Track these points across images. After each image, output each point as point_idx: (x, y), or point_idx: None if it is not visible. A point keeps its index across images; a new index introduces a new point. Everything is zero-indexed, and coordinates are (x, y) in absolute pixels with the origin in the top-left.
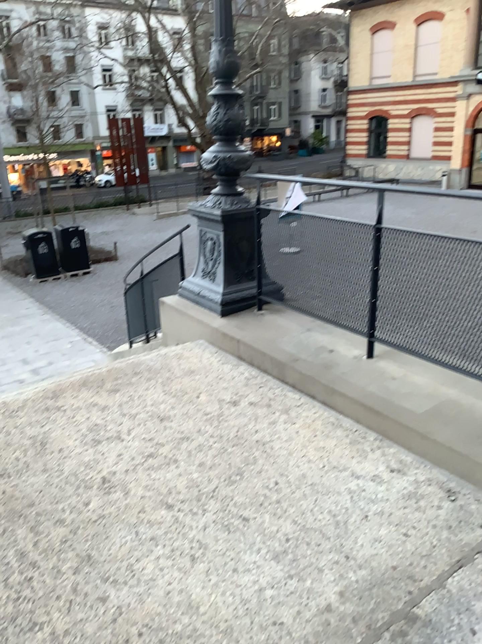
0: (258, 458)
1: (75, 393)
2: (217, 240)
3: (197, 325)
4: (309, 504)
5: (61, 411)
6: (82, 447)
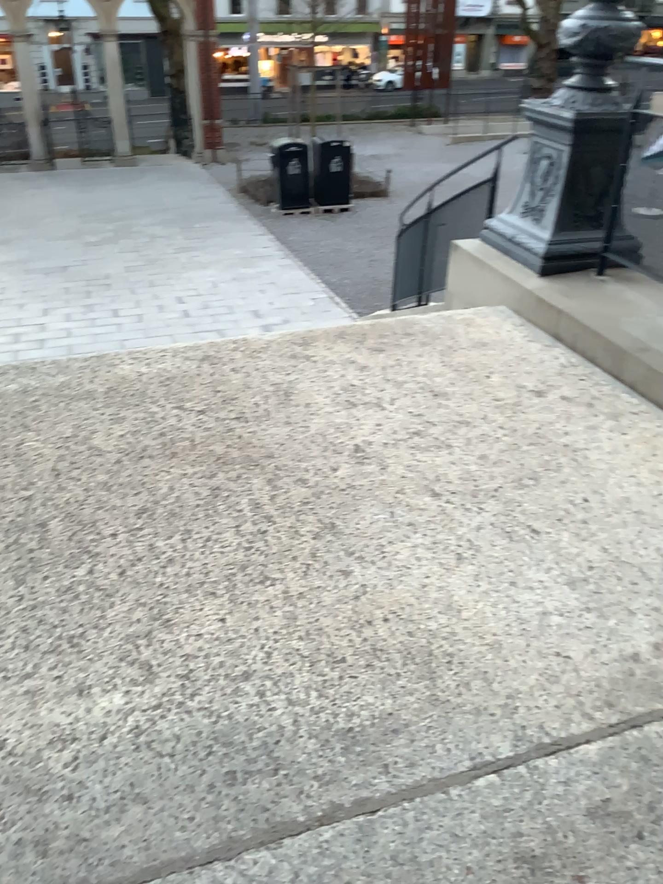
0: (565, 463)
1: (329, 343)
2: (556, 161)
3: (501, 284)
4: (631, 533)
5: (310, 360)
6: (333, 405)
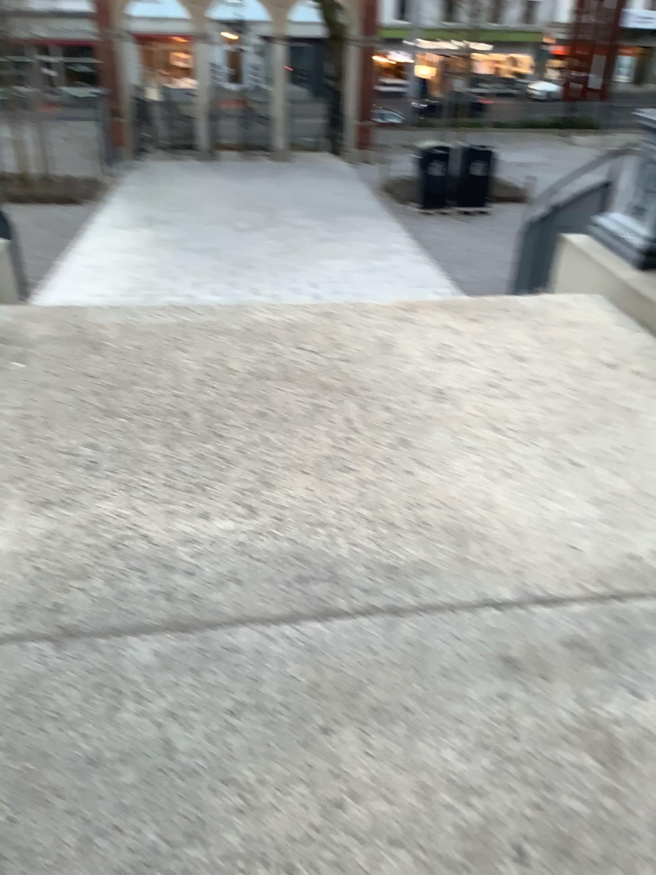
0: (615, 418)
1: (431, 311)
2: None
3: (598, 275)
4: None
5: (412, 322)
6: (424, 357)
